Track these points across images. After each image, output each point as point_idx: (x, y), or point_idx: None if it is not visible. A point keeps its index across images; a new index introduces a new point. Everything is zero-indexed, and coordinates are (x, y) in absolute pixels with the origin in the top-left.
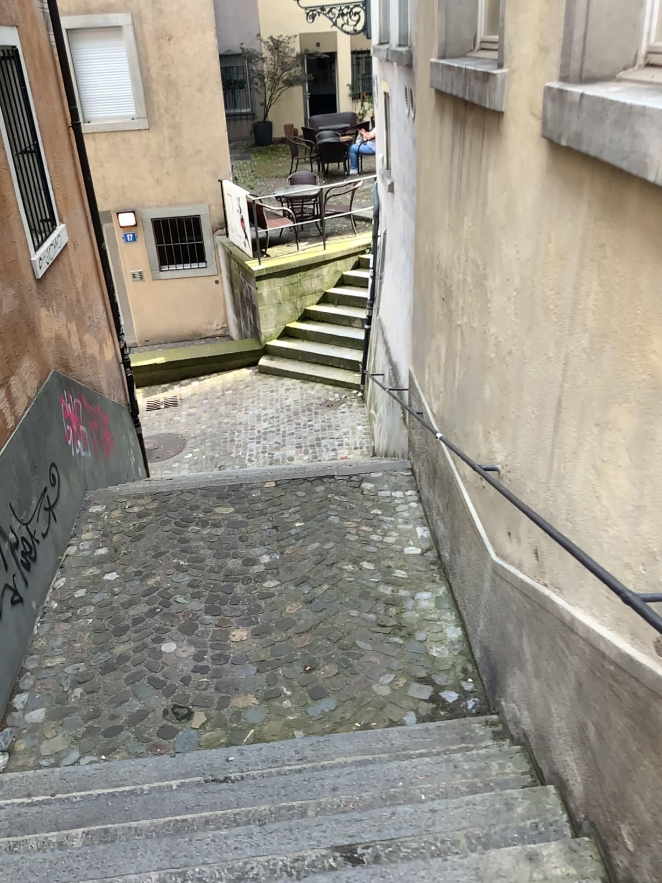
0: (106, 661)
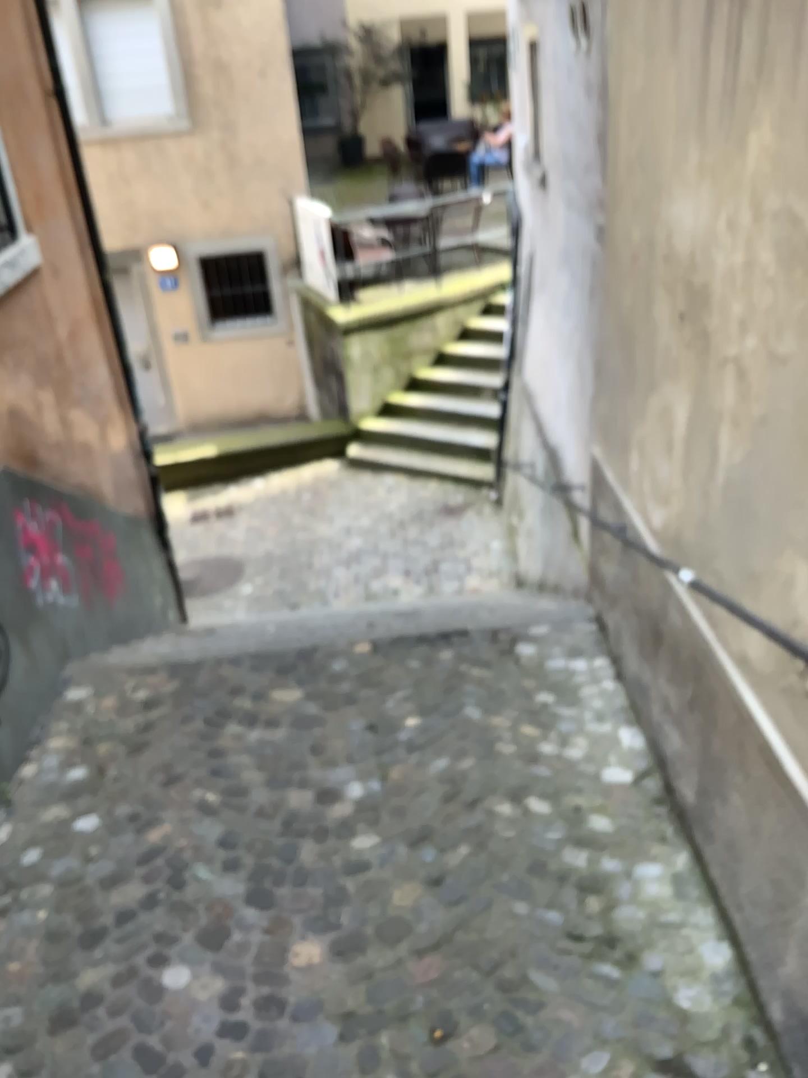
0: (58, 1009)
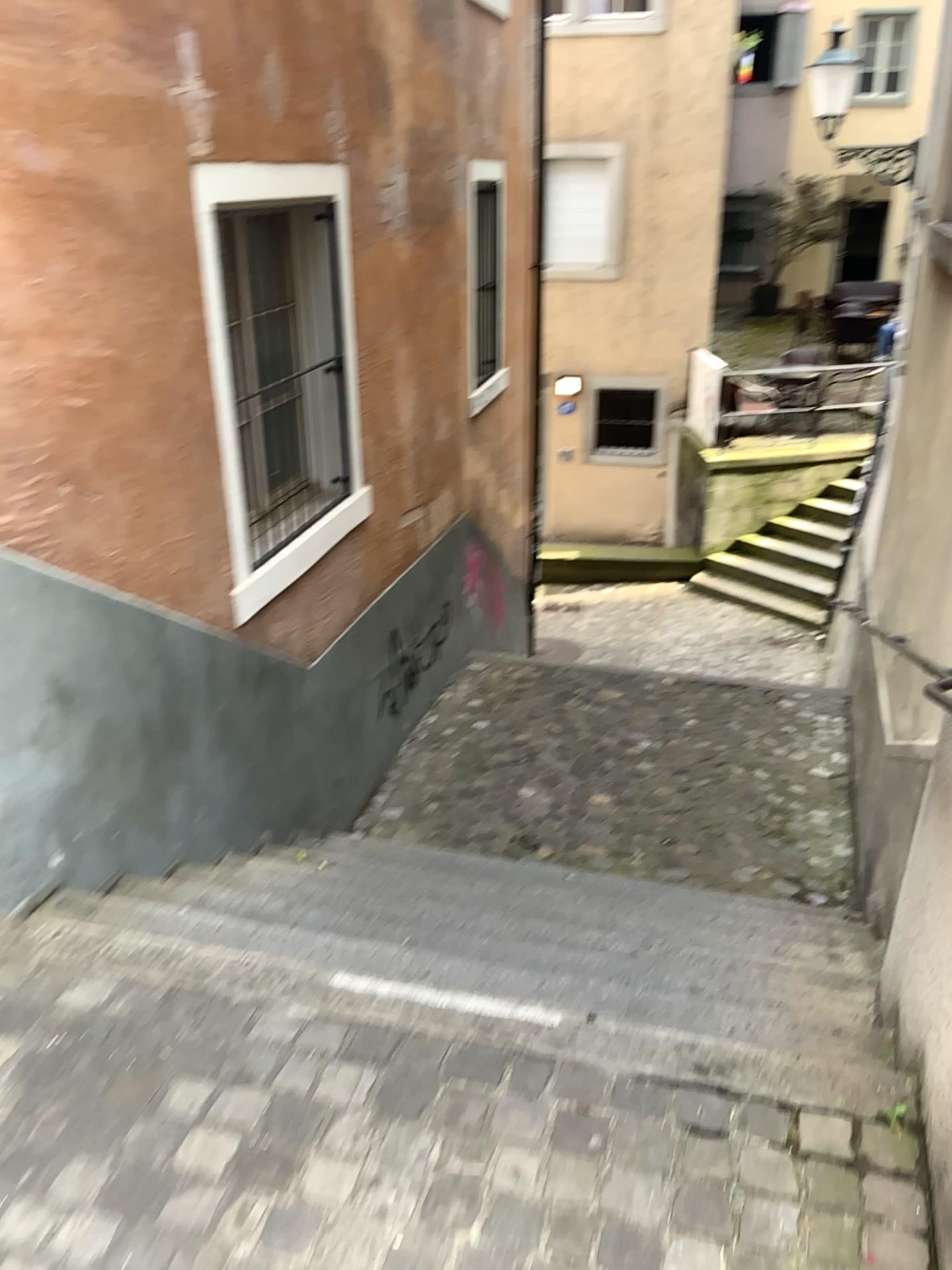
0: (464, 789)
